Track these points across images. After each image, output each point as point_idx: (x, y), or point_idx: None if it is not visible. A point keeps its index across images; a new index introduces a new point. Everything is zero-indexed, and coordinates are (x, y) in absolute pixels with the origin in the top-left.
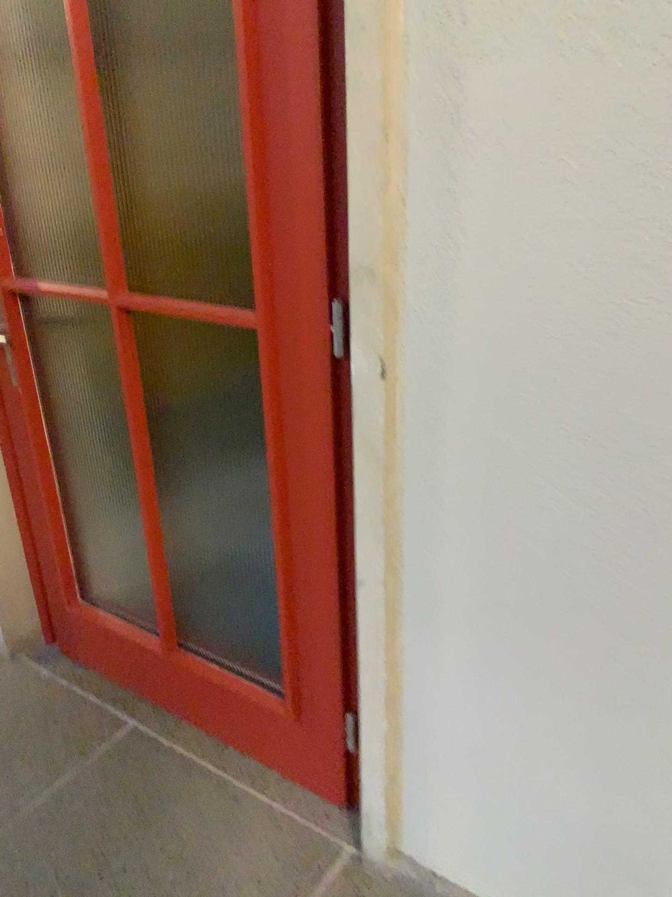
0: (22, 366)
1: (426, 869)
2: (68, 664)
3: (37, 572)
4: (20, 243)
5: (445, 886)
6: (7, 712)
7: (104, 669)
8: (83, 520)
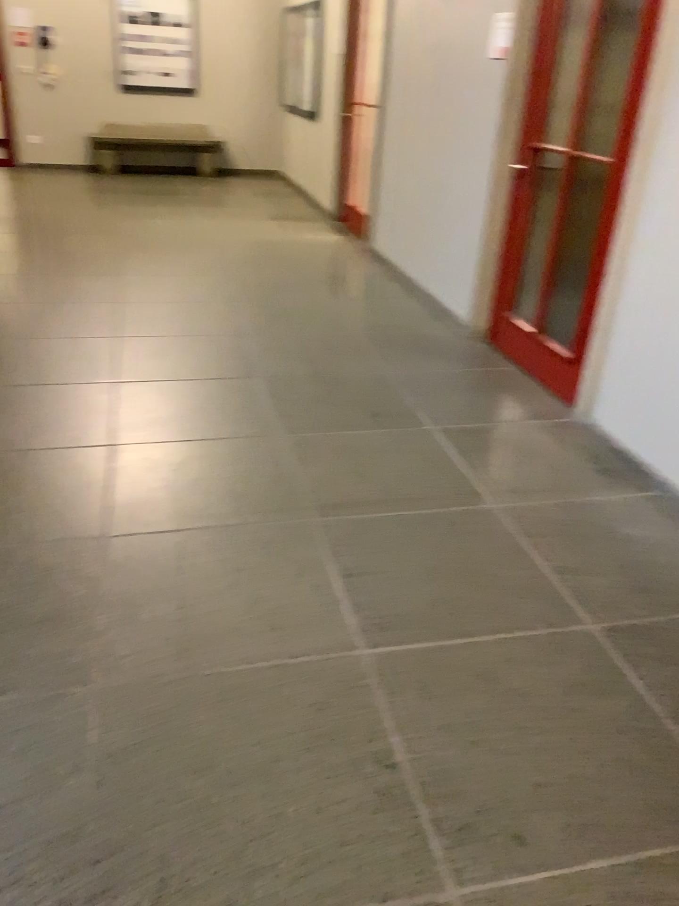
0: (523, 186)
1: (592, 420)
2: (490, 346)
3: (494, 295)
4: (543, 129)
5: (597, 427)
6: (458, 347)
7: (504, 349)
8: (523, 278)
